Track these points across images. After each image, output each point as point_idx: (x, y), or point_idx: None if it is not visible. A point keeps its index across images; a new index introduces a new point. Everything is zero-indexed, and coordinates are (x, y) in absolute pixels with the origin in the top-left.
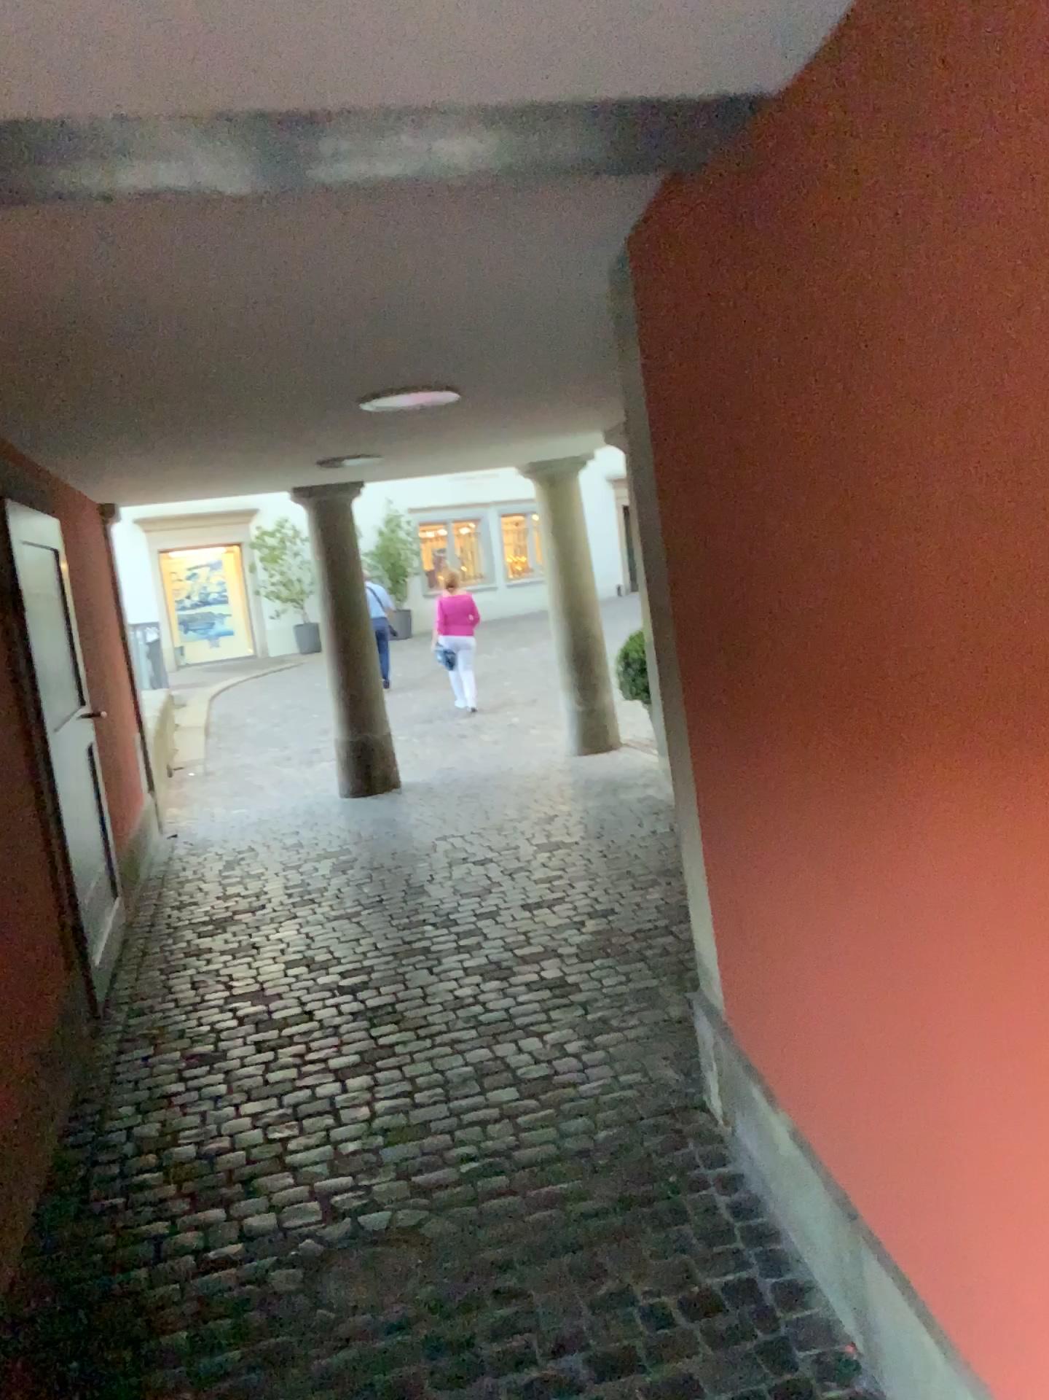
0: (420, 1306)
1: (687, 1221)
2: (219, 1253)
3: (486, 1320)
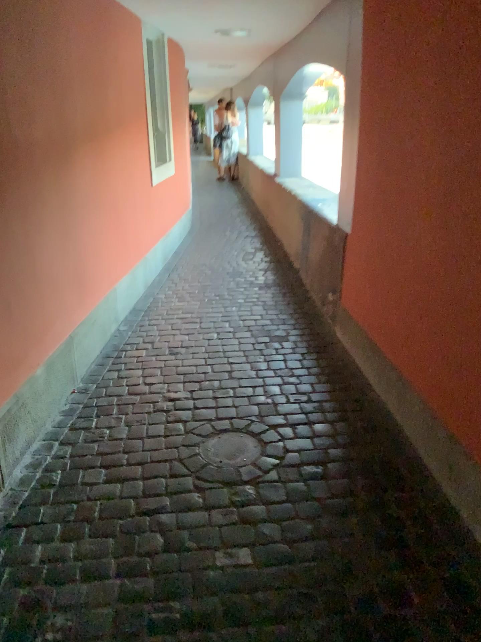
0: (211, 428)
1: (77, 443)
2: (313, 472)
3: (185, 416)
